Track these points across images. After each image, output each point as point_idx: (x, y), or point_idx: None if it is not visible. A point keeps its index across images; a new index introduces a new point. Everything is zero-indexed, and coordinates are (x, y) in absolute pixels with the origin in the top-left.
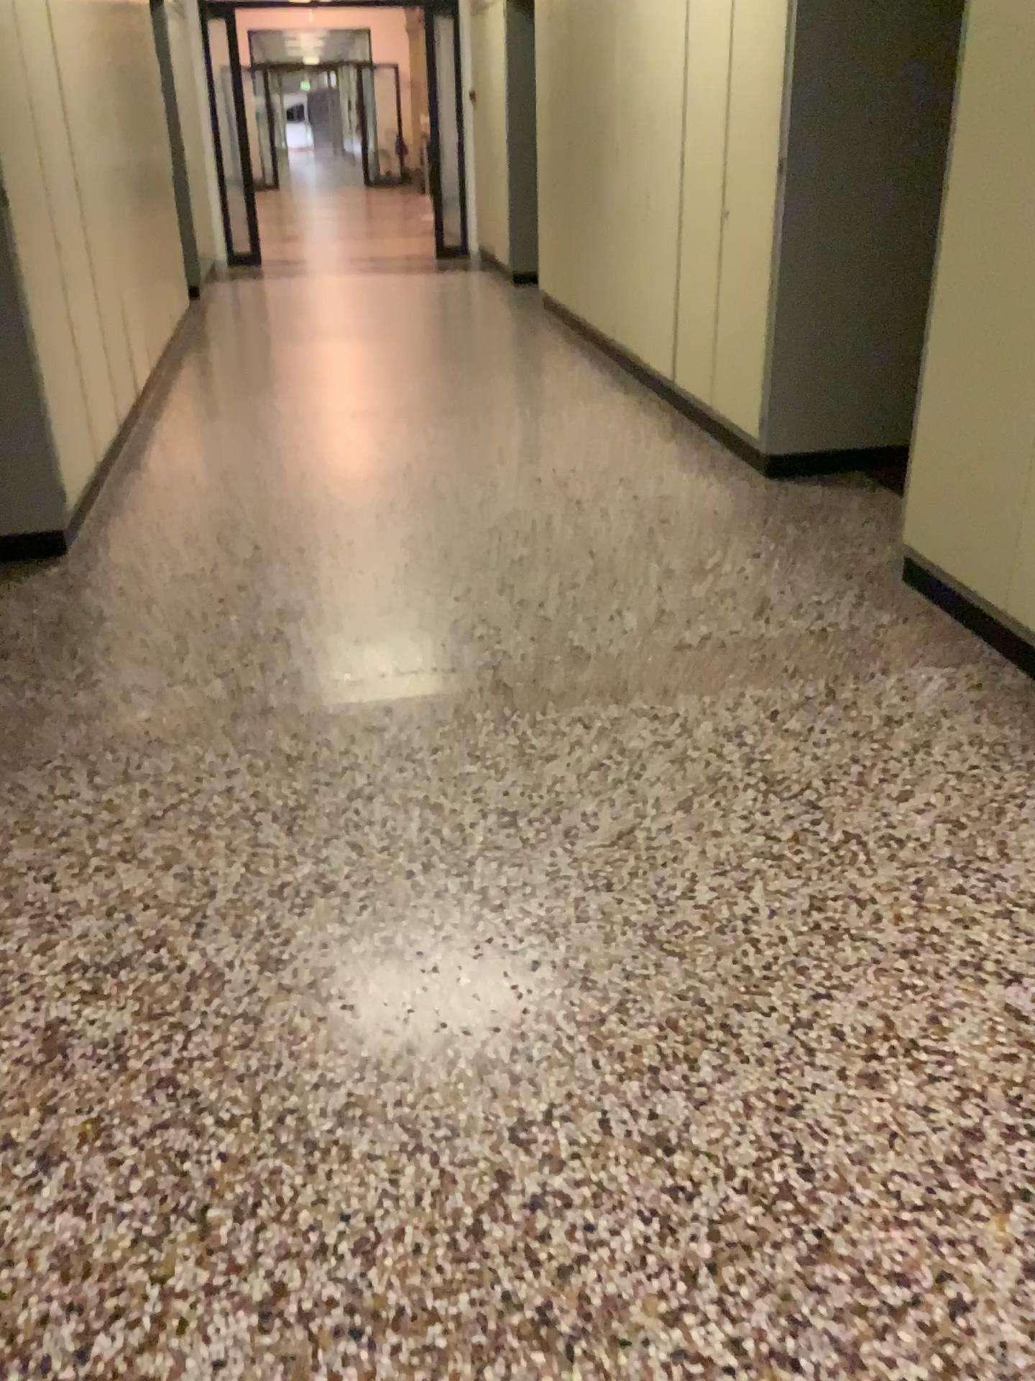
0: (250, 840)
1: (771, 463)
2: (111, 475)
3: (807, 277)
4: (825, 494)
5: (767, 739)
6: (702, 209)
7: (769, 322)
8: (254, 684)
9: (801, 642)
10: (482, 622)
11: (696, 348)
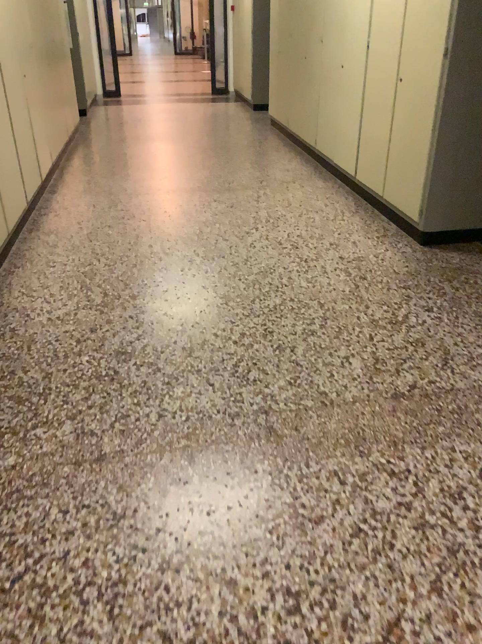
0: (77, 623)
1: (425, 239)
2: (20, 235)
3: (457, 124)
4: (459, 259)
5: (481, 505)
6: (382, 76)
7: (430, 152)
8: (94, 426)
9: (480, 395)
10: (254, 368)
11: (373, 161)
